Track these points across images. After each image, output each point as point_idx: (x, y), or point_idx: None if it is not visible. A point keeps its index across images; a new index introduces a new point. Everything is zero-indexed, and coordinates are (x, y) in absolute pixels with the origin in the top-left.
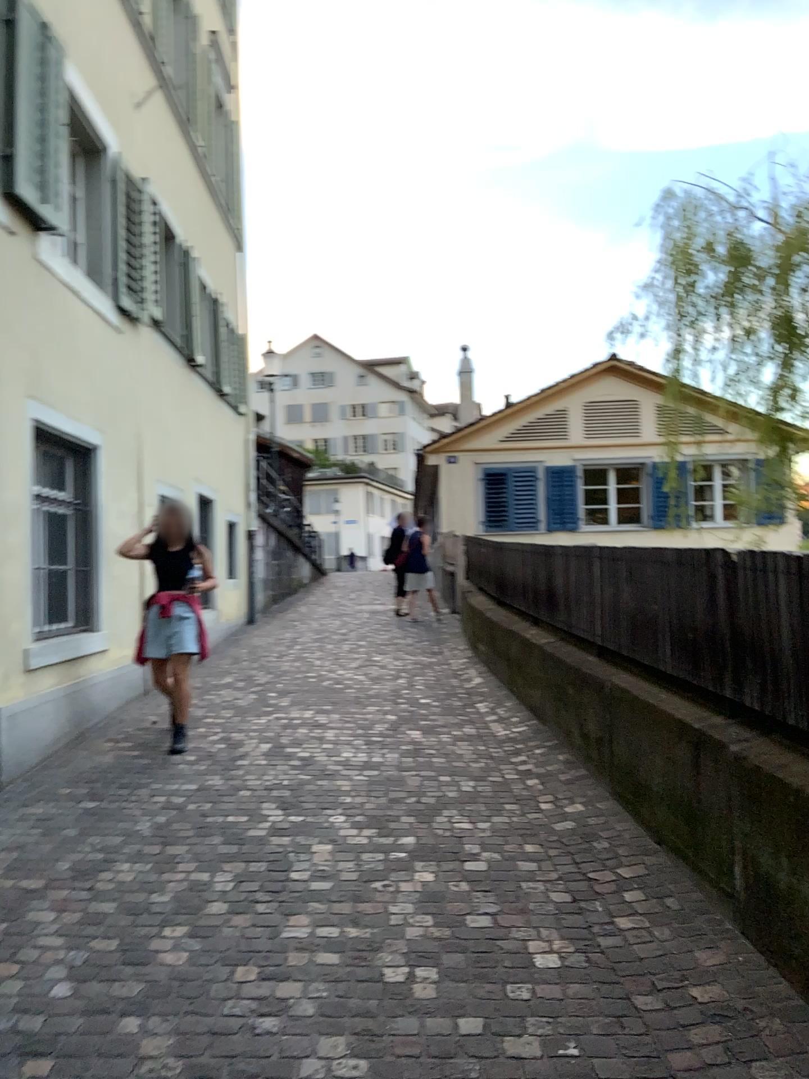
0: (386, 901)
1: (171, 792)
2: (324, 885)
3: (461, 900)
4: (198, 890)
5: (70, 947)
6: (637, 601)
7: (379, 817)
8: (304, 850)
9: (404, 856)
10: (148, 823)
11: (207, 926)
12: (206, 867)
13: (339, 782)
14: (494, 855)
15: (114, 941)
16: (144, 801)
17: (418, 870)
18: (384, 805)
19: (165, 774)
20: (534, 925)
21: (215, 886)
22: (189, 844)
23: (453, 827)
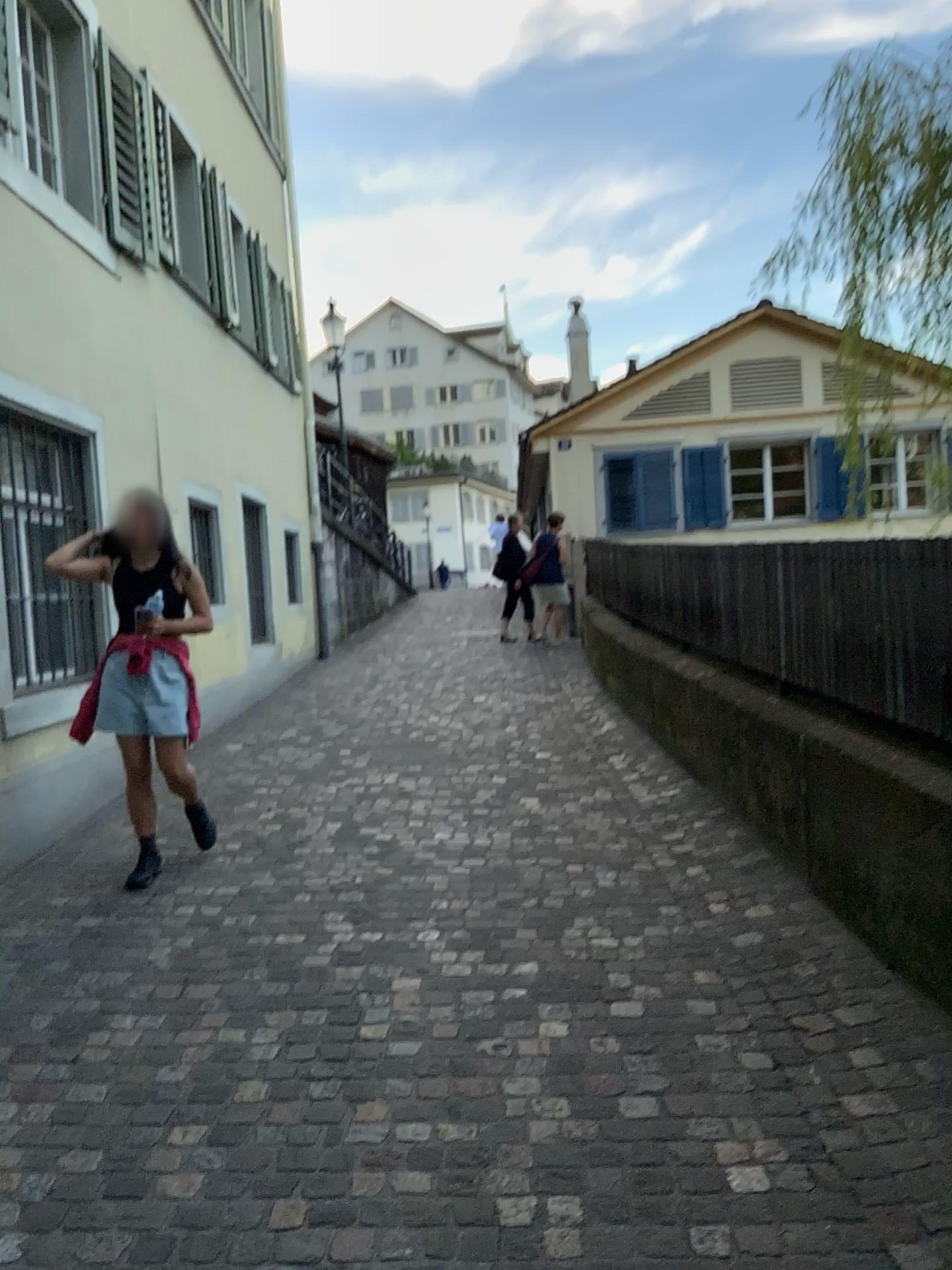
0: (499, 1076)
1: (200, 901)
2: (408, 1050)
3: (611, 1071)
4: (226, 1063)
5: (28, 1169)
6: (849, 619)
7: (486, 933)
8: (381, 989)
9: (523, 998)
10: (165, 951)
11: (235, 1126)
12: (240, 1021)
13: (430, 879)
14: (652, 992)
15: (94, 1157)
16: (162, 916)
17: (544, 1021)
18: (492, 913)
19: (195, 872)
20: (724, 1116)
21: (250, 1055)
22: (220, 983)
23: (590, 949)
